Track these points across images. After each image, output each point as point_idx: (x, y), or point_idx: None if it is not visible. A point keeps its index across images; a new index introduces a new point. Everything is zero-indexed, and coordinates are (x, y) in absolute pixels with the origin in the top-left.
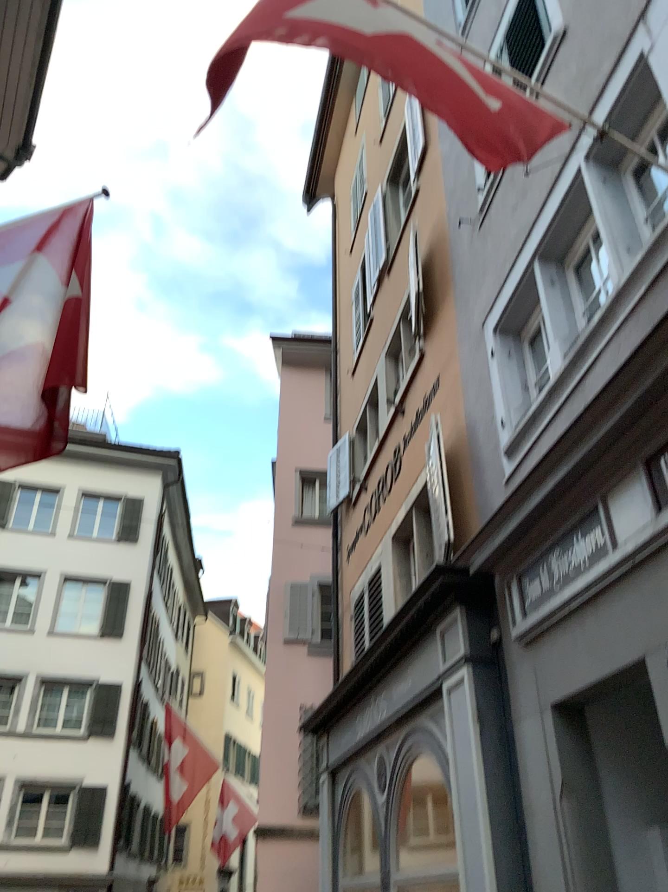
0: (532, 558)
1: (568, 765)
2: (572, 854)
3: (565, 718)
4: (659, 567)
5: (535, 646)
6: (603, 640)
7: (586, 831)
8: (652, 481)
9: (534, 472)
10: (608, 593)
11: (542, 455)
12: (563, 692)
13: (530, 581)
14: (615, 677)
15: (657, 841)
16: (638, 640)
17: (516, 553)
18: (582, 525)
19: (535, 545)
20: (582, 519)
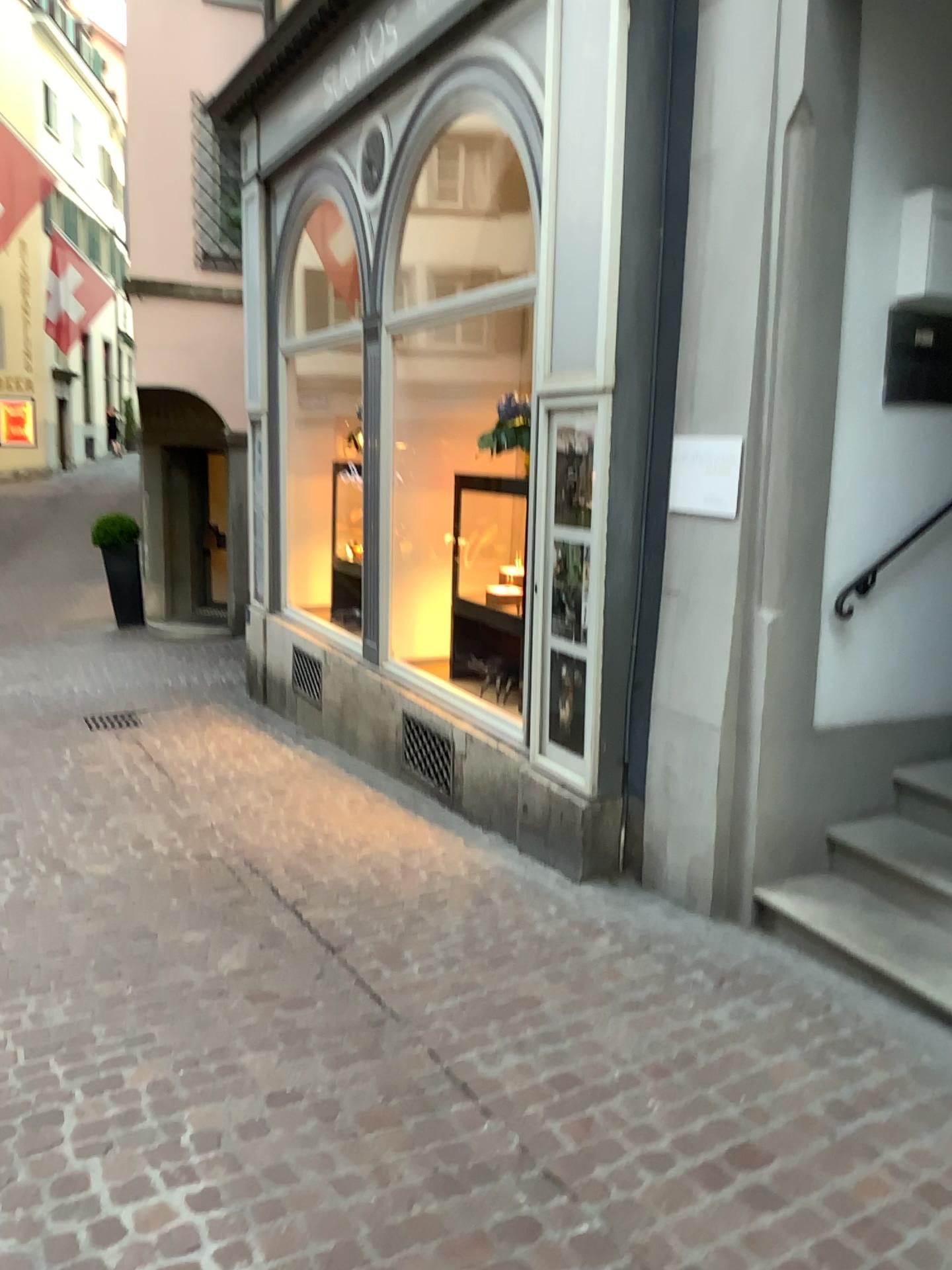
0: None
1: (818, 70)
2: (789, 221)
3: None
4: None
5: None
6: None
7: (819, 186)
8: None
9: None
10: None
11: None
12: None
13: None
14: None
15: (918, 215)
16: None
17: None
18: None
19: None
20: None
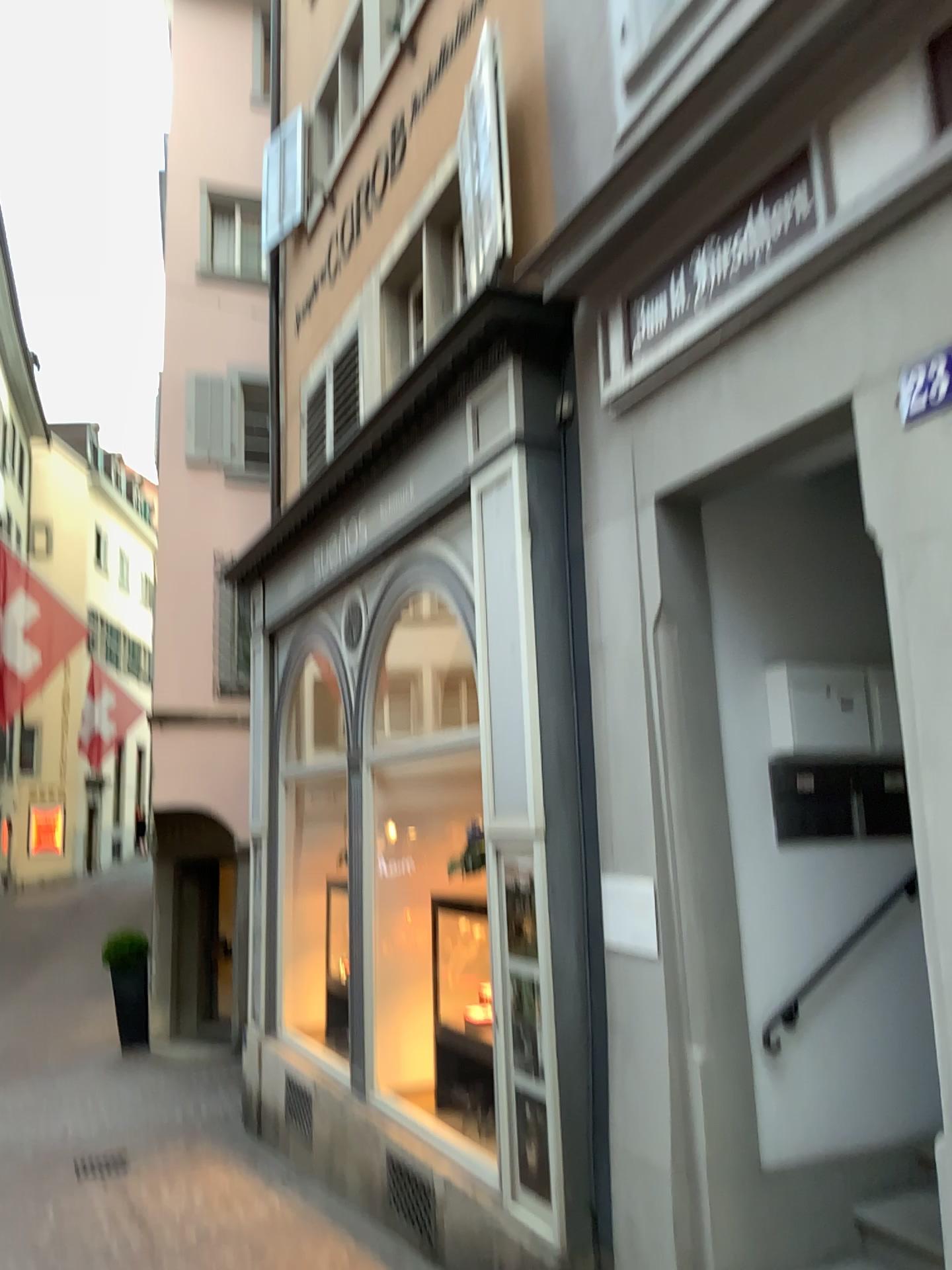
0: (661, 260)
1: (674, 580)
2: (667, 696)
3: (677, 514)
4: (913, 242)
5: (642, 408)
6: (773, 384)
7: (689, 666)
8: (937, 82)
9: (703, 84)
10: (796, 306)
11: (729, 46)
12: (685, 473)
13: (650, 302)
14: (780, 442)
15: (781, 680)
16: (842, 374)
17: (633, 254)
18: (768, 191)
19: (671, 237)
20: (770, 180)
